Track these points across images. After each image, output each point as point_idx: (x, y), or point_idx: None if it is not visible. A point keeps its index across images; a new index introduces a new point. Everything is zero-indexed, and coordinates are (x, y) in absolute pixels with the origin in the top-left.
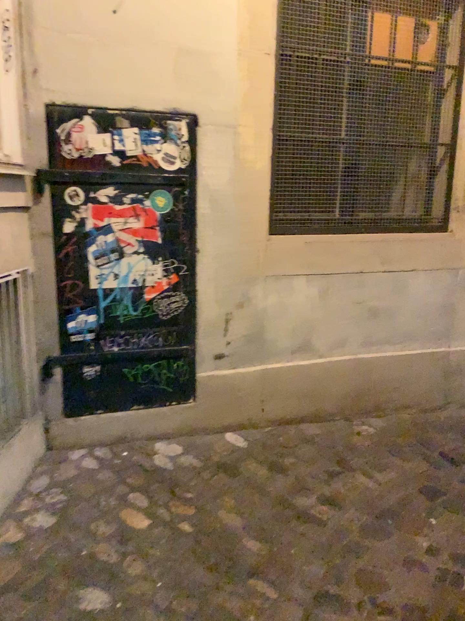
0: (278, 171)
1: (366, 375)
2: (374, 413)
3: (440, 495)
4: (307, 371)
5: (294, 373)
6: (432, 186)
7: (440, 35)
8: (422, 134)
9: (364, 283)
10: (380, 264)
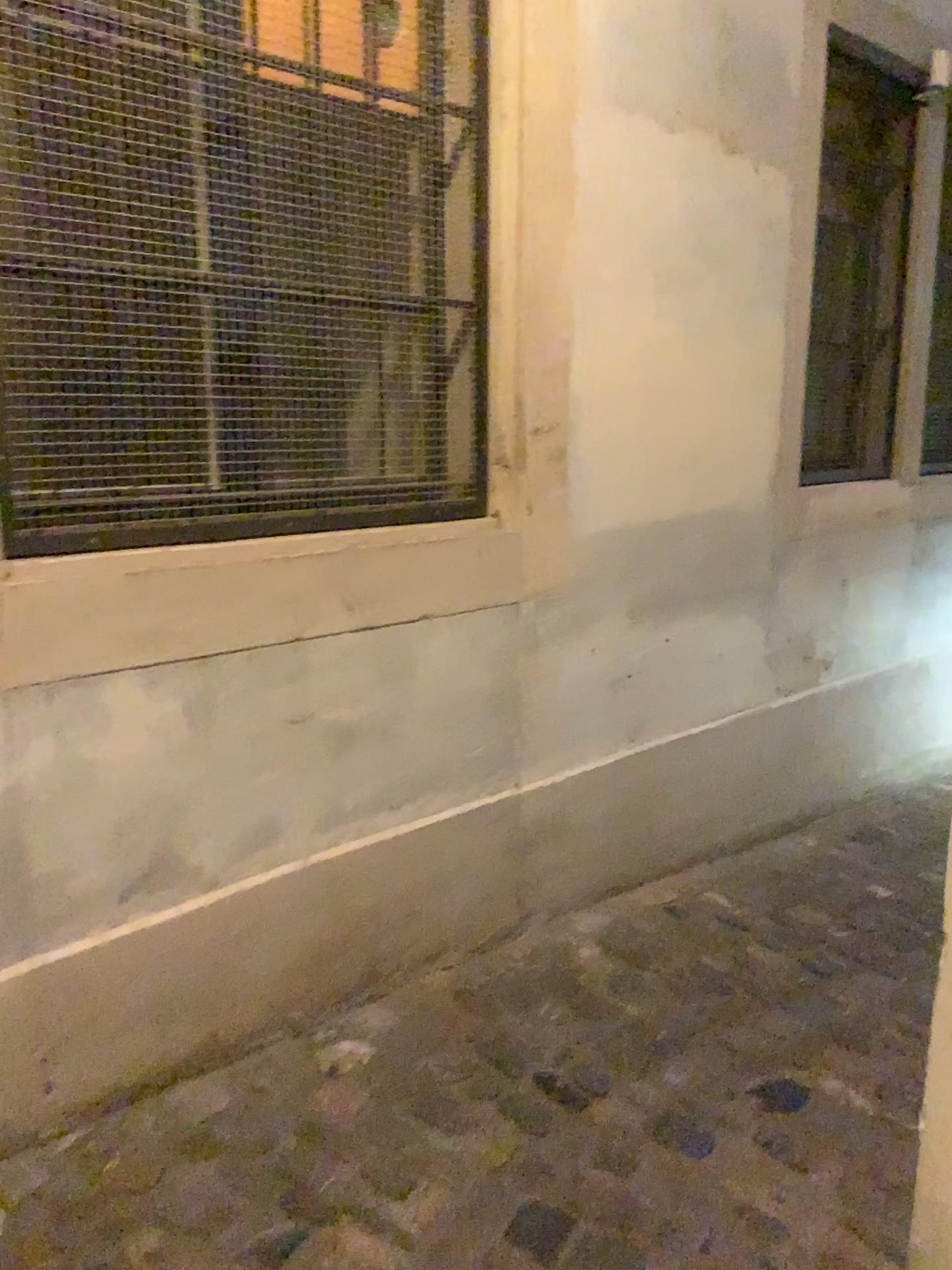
0: (14, 368)
1: (333, 902)
2: (365, 991)
3: (566, 1229)
4: (172, 936)
5: (135, 953)
6: (441, 402)
7: (426, 30)
8: (406, 274)
9: (306, 666)
10: (342, 611)
